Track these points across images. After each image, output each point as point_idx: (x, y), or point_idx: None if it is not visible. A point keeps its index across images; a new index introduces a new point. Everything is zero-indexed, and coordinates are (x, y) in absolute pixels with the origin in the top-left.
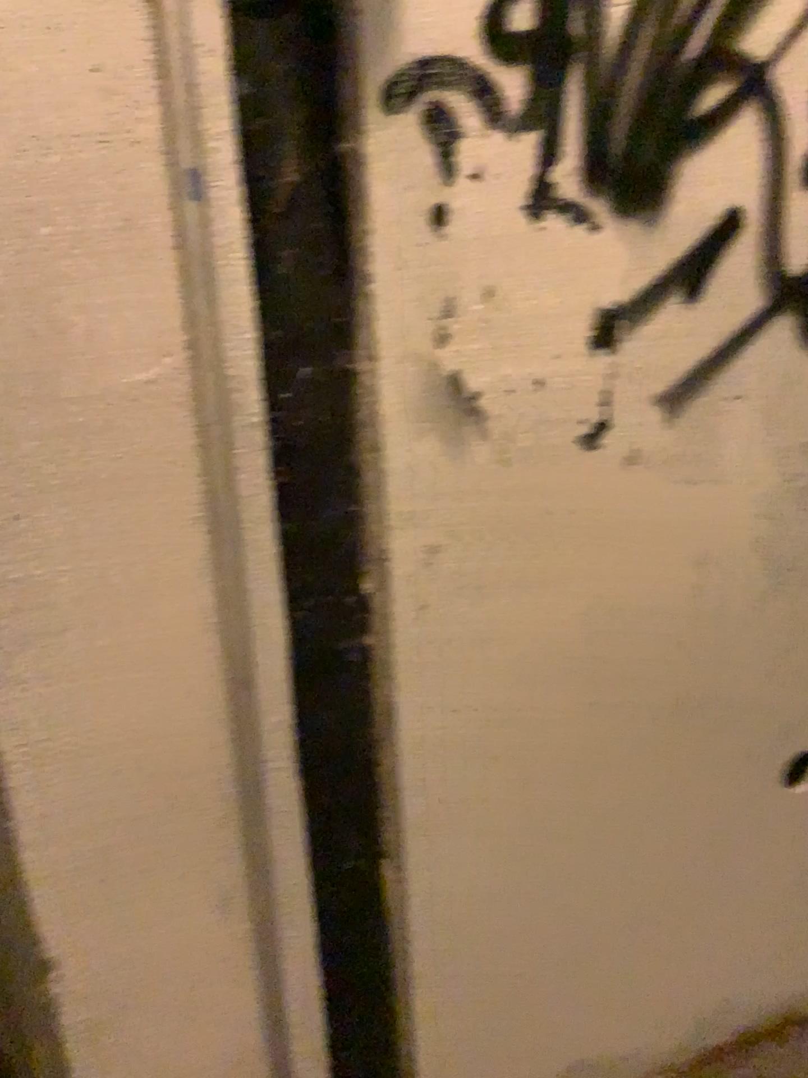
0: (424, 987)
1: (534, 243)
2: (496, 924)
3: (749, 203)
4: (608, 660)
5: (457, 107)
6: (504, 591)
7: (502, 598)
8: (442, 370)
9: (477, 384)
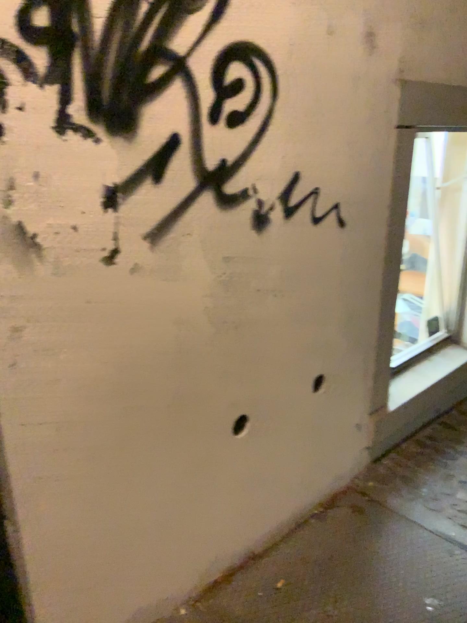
0: (37, 592)
1: (62, 149)
2: (79, 545)
3: (183, 130)
4: (131, 383)
5: (3, 67)
6: (64, 350)
7: (62, 355)
8: (10, 223)
9: (34, 230)
